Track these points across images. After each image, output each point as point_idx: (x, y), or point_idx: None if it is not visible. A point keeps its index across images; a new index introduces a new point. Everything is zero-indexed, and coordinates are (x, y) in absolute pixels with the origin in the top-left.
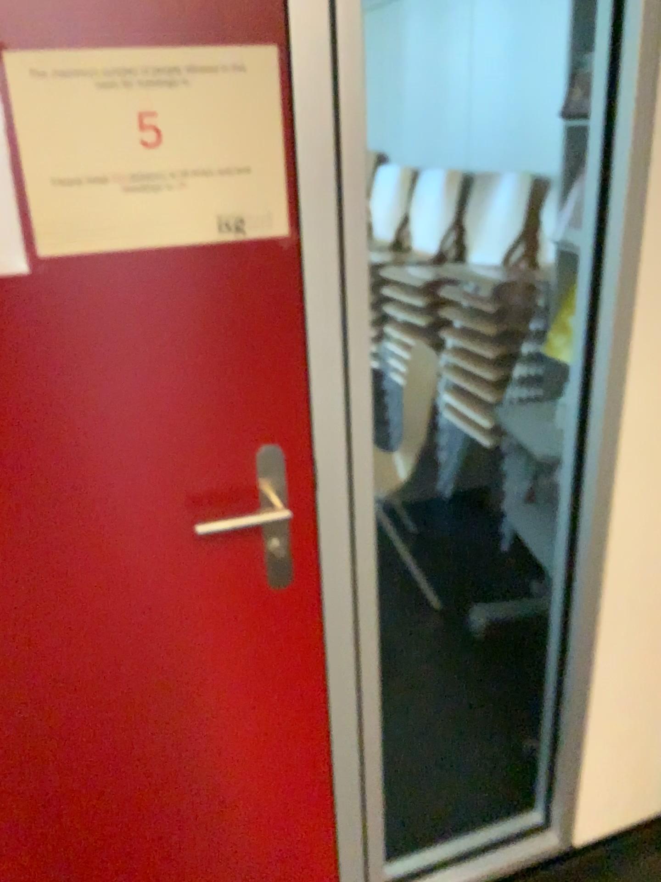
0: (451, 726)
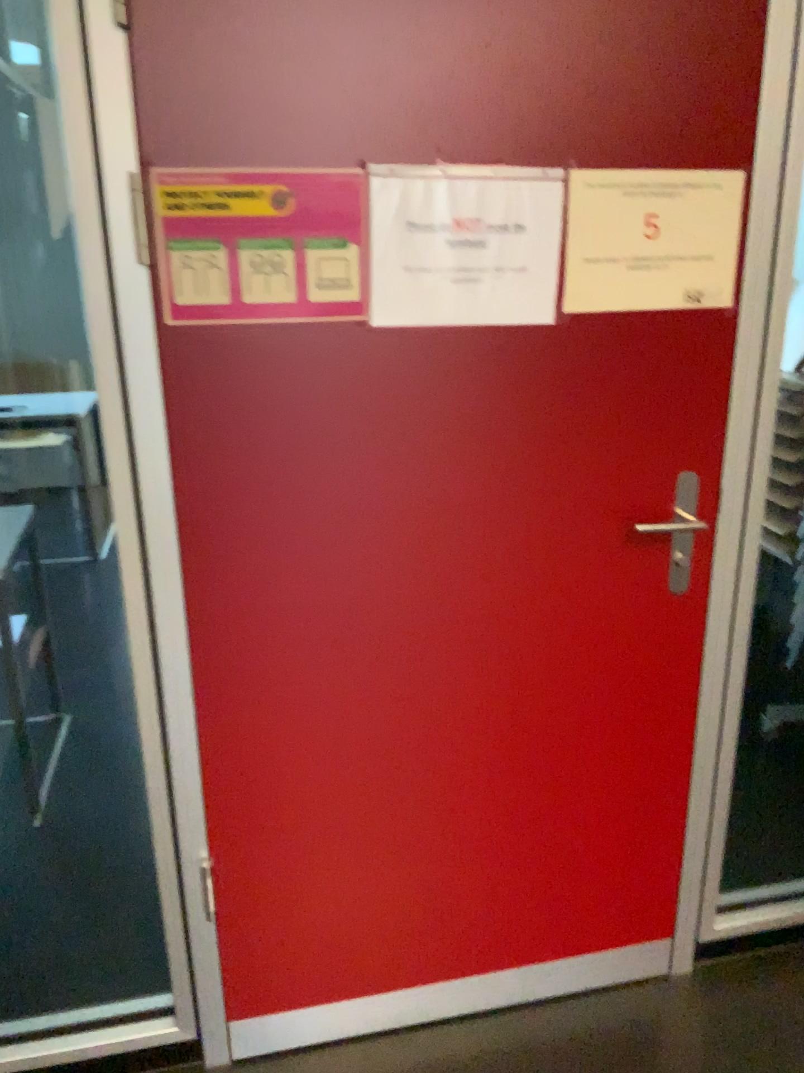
0: (743, 815)
